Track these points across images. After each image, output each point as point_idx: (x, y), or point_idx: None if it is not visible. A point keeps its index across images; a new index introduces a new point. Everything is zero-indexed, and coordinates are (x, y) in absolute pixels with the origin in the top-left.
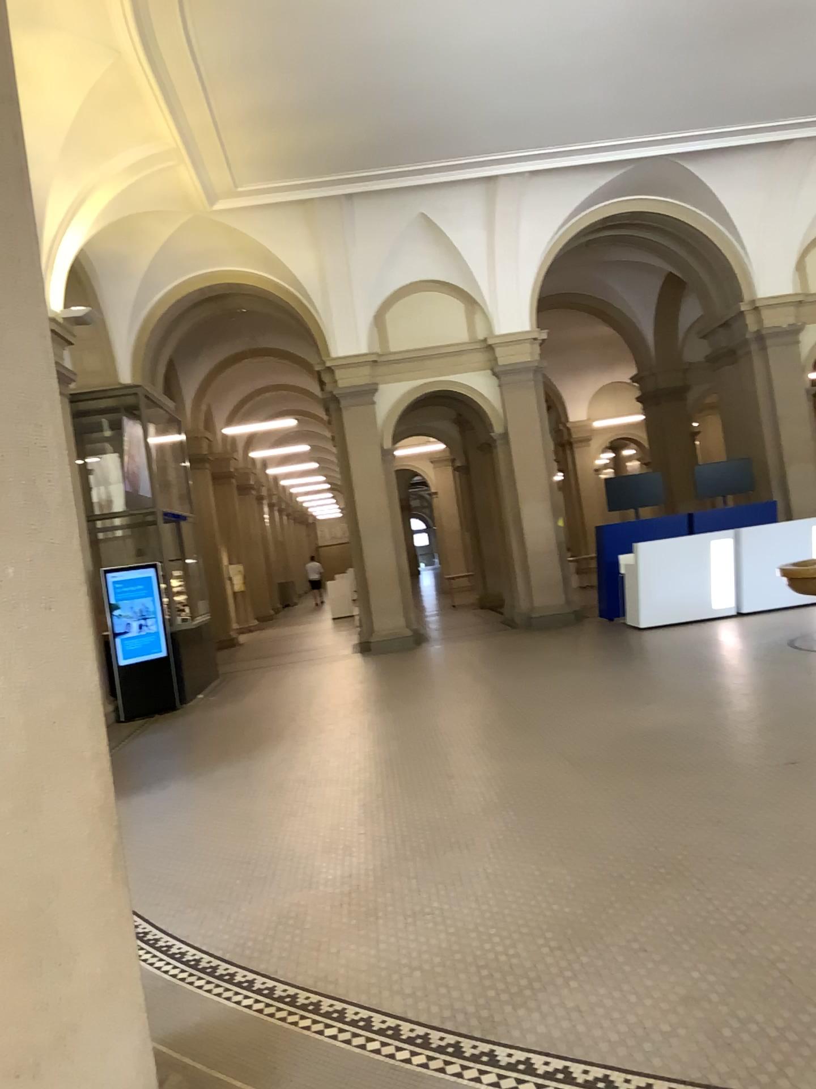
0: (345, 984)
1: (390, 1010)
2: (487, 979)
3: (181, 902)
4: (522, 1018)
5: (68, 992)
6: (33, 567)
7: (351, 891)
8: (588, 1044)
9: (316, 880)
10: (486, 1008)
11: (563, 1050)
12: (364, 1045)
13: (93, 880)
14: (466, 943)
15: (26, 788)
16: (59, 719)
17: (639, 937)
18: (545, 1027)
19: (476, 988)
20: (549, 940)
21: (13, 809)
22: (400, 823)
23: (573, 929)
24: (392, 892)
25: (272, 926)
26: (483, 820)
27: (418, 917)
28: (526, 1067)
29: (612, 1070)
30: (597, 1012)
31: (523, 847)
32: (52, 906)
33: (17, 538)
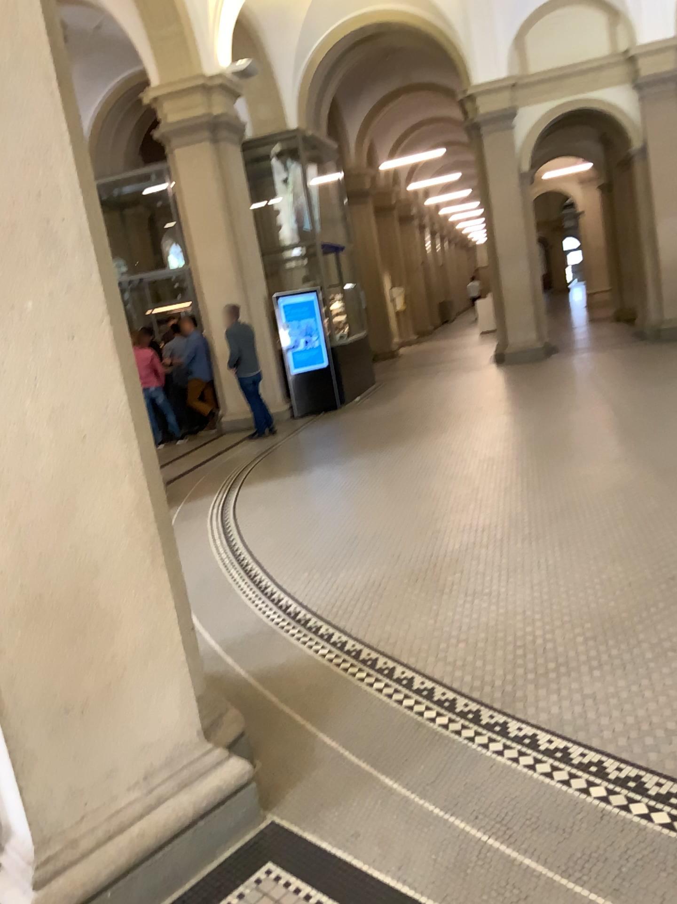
0: (401, 649)
1: (431, 676)
2: (519, 660)
3: (295, 567)
4: (541, 698)
5: (112, 652)
6: (51, 301)
7: (427, 570)
8: (594, 731)
9: (403, 558)
10: (511, 685)
11: (569, 733)
12: (402, 702)
13: (131, 566)
14: (512, 626)
15: (59, 492)
16: (89, 434)
17: (673, 638)
18: (559, 710)
19: (508, 666)
20: (587, 631)
21: (48, 509)
22: (484, 515)
23: (611, 624)
24: (461, 574)
25: (358, 593)
26: (558, 516)
27: (477, 598)
28: (532, 743)
29: (609, 758)
30: (611, 702)
31: (586, 544)
32: (92, 587)
33: (32, 275)
